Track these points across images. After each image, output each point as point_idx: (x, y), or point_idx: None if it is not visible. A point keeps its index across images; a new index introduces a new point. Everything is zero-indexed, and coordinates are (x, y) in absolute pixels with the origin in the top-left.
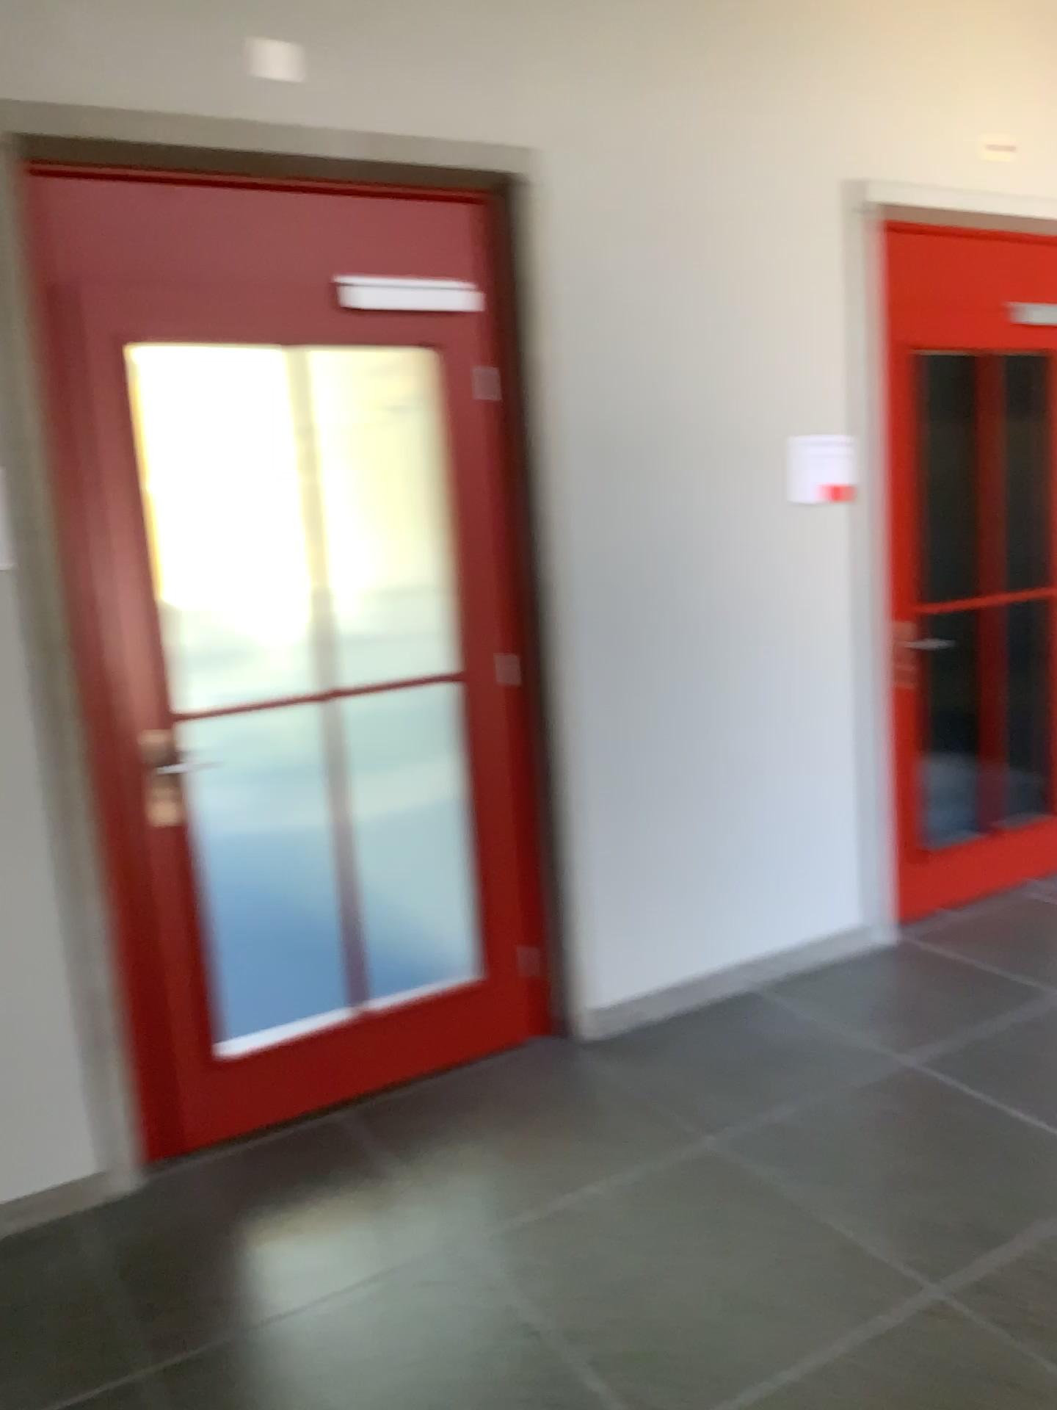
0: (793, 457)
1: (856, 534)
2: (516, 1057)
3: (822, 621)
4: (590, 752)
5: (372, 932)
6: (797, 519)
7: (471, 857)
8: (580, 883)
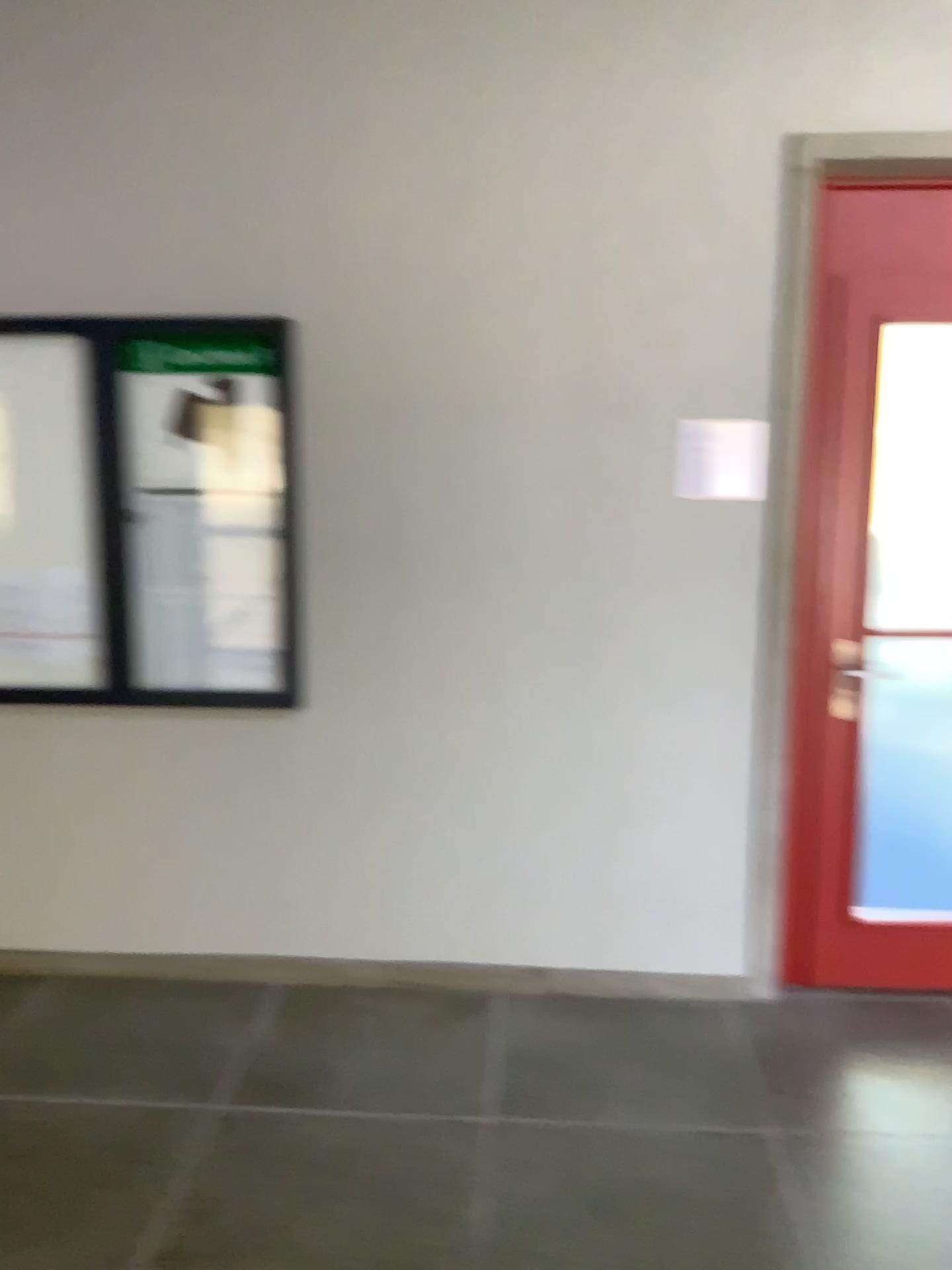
0: None
1: None
2: None
3: None
4: None
5: None
6: None
7: None
8: None
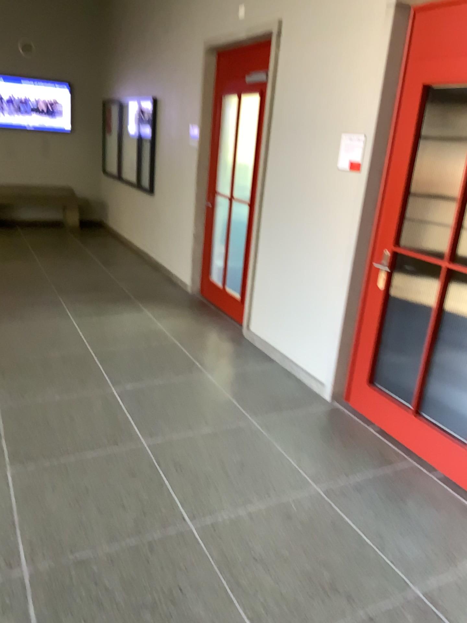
0: (341, 145)
1: (360, 190)
2: (238, 326)
3: (338, 229)
4: (262, 241)
5: (229, 267)
6: (338, 175)
7: (244, 260)
8: (252, 283)
